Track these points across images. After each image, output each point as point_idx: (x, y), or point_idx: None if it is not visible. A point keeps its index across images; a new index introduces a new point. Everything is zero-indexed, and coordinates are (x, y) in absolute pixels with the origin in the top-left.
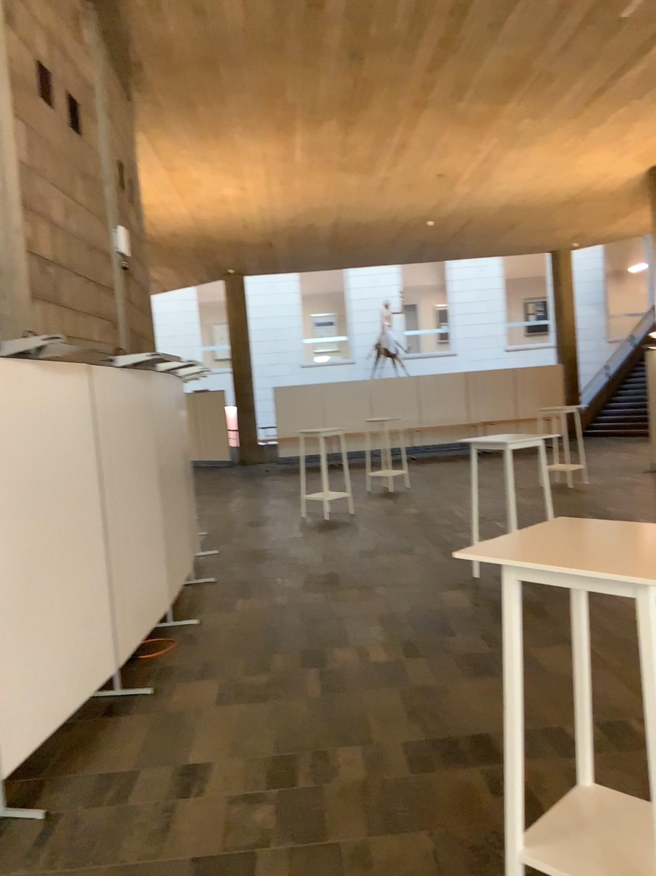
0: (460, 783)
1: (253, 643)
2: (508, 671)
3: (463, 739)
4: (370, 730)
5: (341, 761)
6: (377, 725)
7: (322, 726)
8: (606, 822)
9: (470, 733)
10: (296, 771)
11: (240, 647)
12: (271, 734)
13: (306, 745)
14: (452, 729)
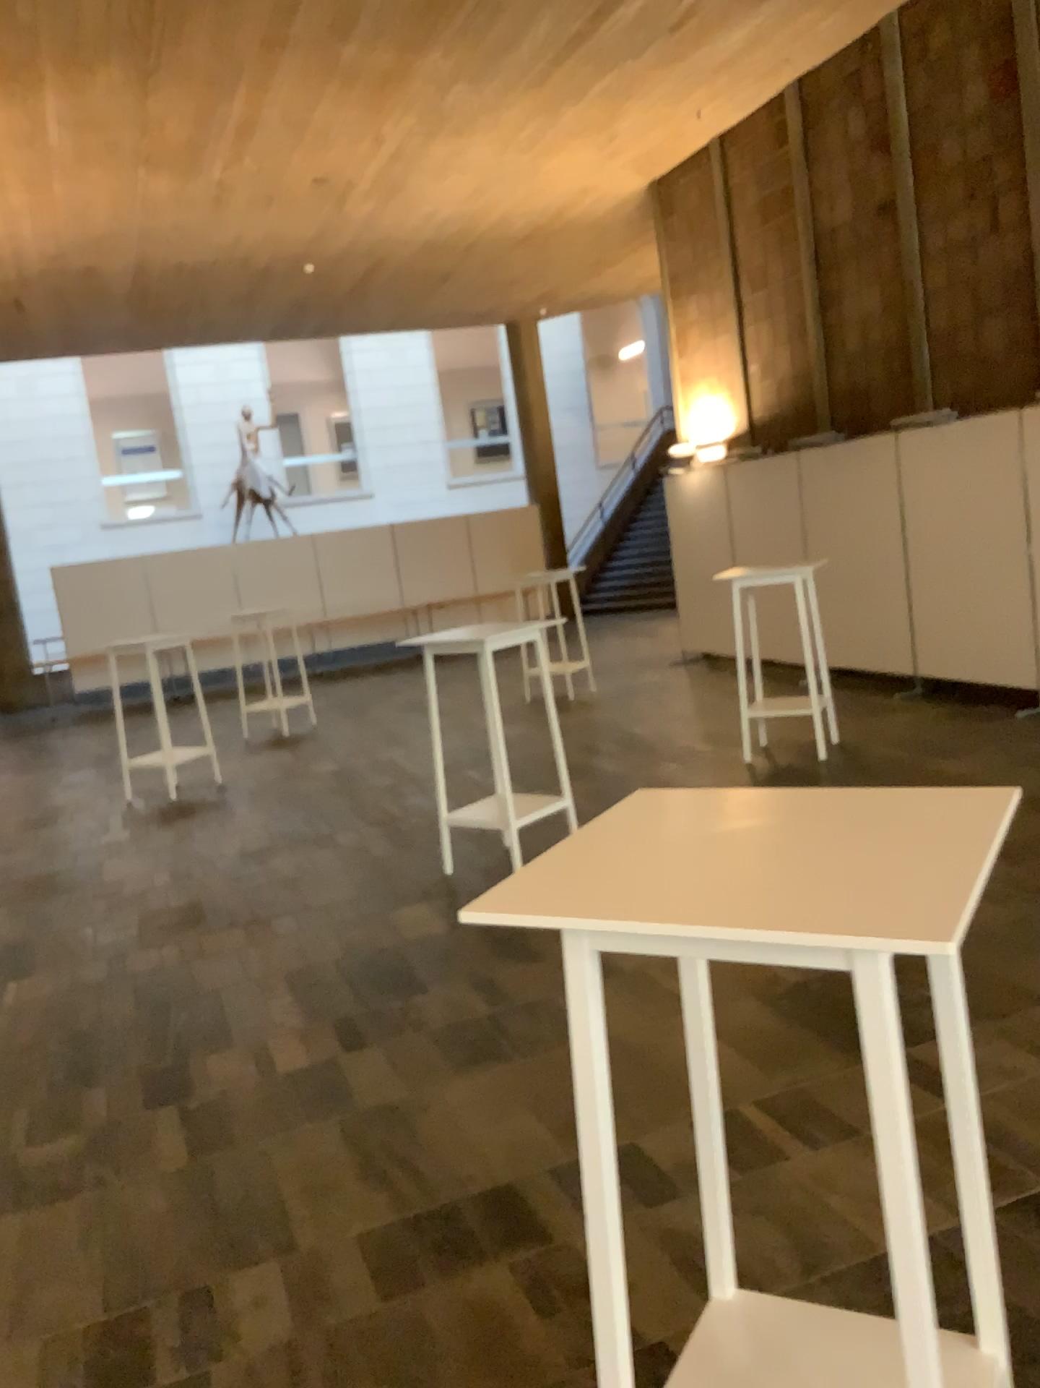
0: (472, 1308)
1: (39, 1072)
2: (582, 1149)
3: (465, 1211)
4: (288, 1223)
5: (235, 1308)
6: (299, 1212)
7: (190, 1236)
8: (773, 1382)
9: (476, 1195)
10: (144, 1354)
11: (11, 1086)
12: (84, 1276)
13: (163, 1286)
14: (442, 1192)
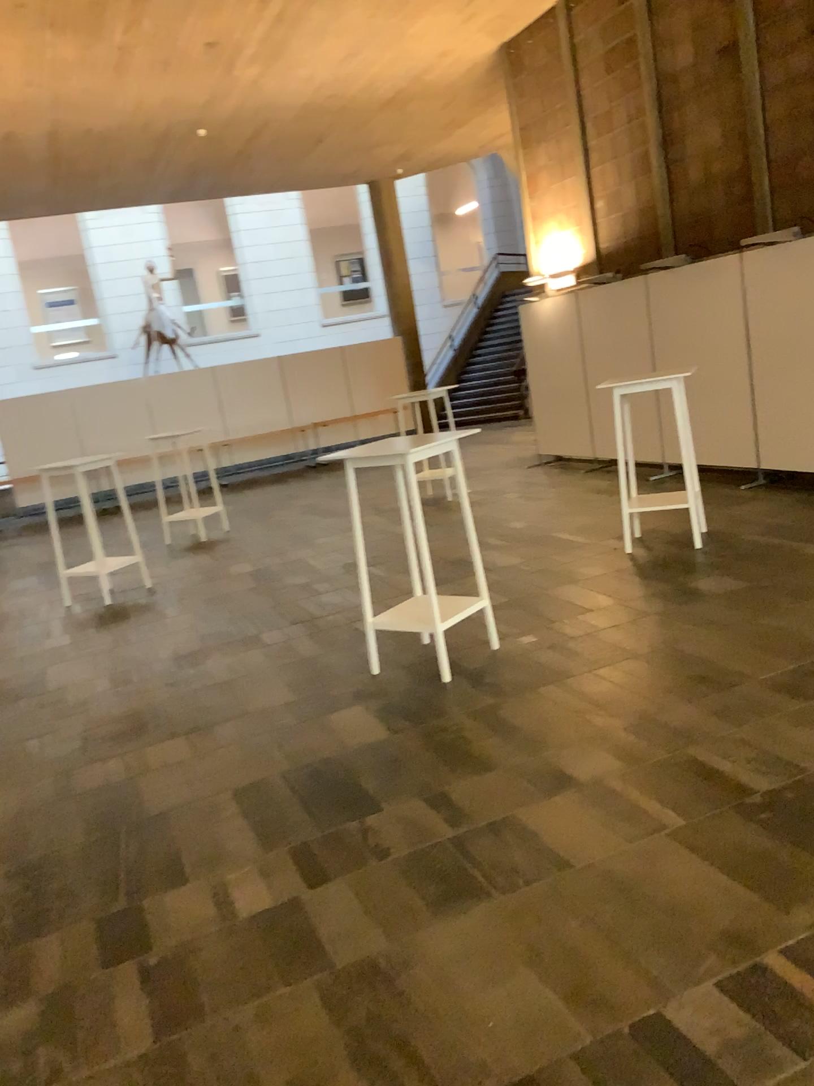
0: None
1: None
2: None
3: None
4: None
5: None
6: None
7: None
8: None
9: None
10: None
11: None
12: None
13: None
14: None
